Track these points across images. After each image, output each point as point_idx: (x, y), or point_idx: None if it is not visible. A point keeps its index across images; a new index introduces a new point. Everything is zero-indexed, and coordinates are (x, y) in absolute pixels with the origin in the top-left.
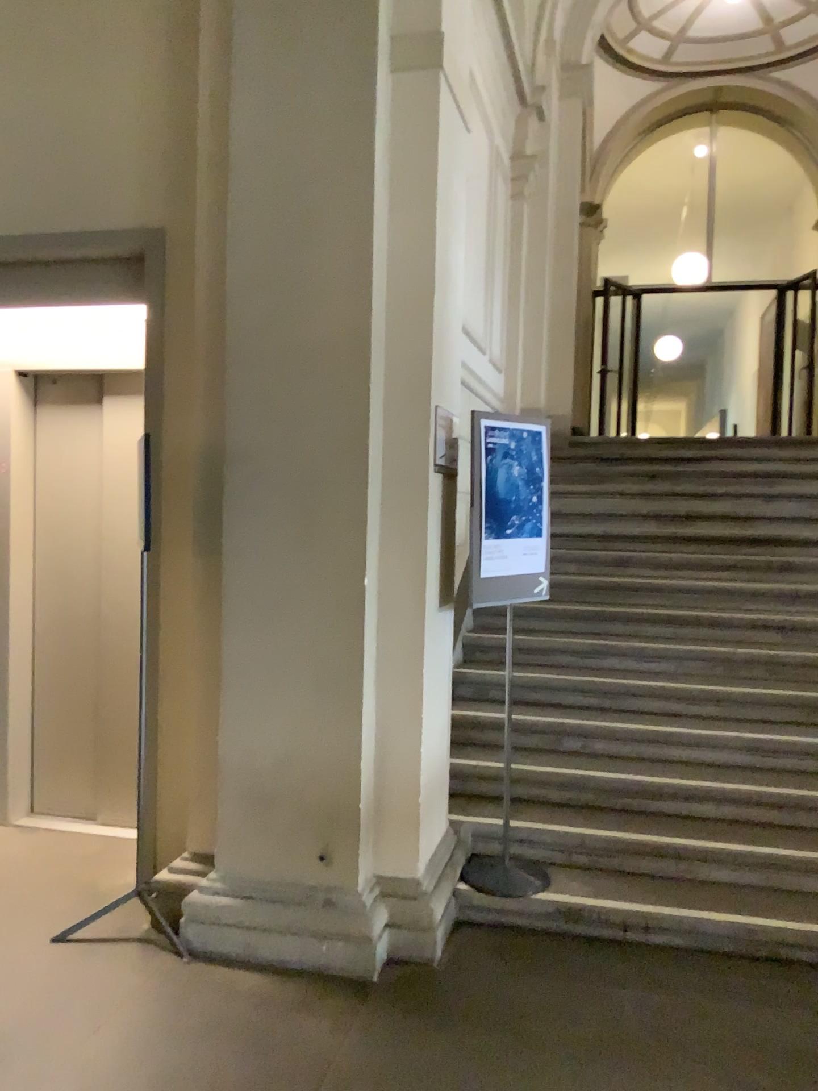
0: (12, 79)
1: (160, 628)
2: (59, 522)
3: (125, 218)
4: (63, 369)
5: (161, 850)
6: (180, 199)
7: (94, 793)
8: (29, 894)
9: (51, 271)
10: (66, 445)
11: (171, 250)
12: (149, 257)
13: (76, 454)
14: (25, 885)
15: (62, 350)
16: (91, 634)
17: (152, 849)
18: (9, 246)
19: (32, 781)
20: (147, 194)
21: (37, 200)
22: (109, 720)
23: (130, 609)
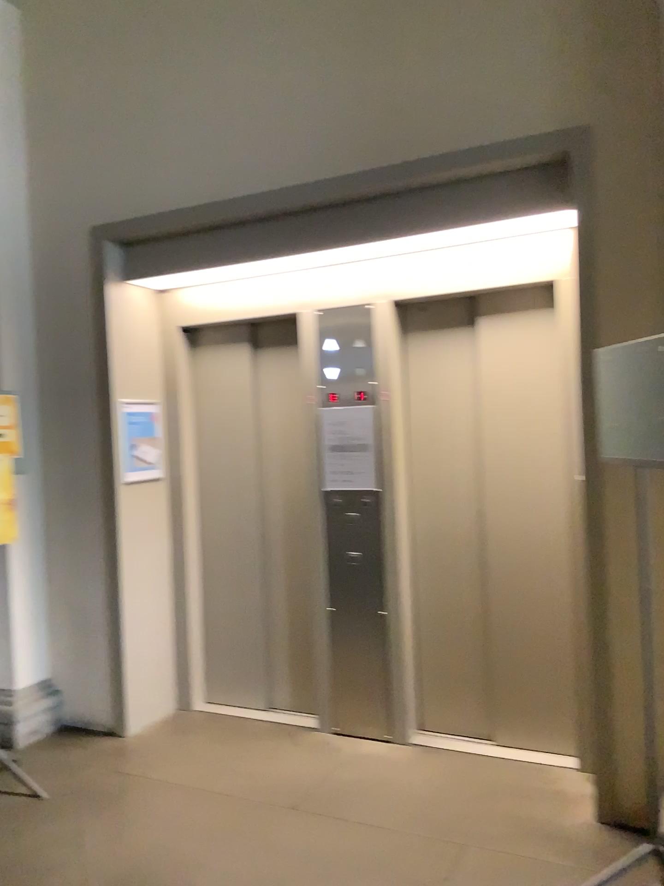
0: (402, 7)
1: (604, 550)
2: (435, 445)
3: (537, 123)
4: (439, 294)
5: (619, 788)
6: (606, 91)
7: (486, 711)
8: (494, 834)
9: (450, 192)
10: (437, 368)
11: (598, 146)
12: (568, 158)
13: (449, 376)
14: (480, 821)
15: (436, 275)
16: (474, 553)
17: (609, 786)
18: (407, 172)
19: (423, 699)
20: (563, 93)
21: (435, 122)
22: (497, 639)
23: (515, 527)
